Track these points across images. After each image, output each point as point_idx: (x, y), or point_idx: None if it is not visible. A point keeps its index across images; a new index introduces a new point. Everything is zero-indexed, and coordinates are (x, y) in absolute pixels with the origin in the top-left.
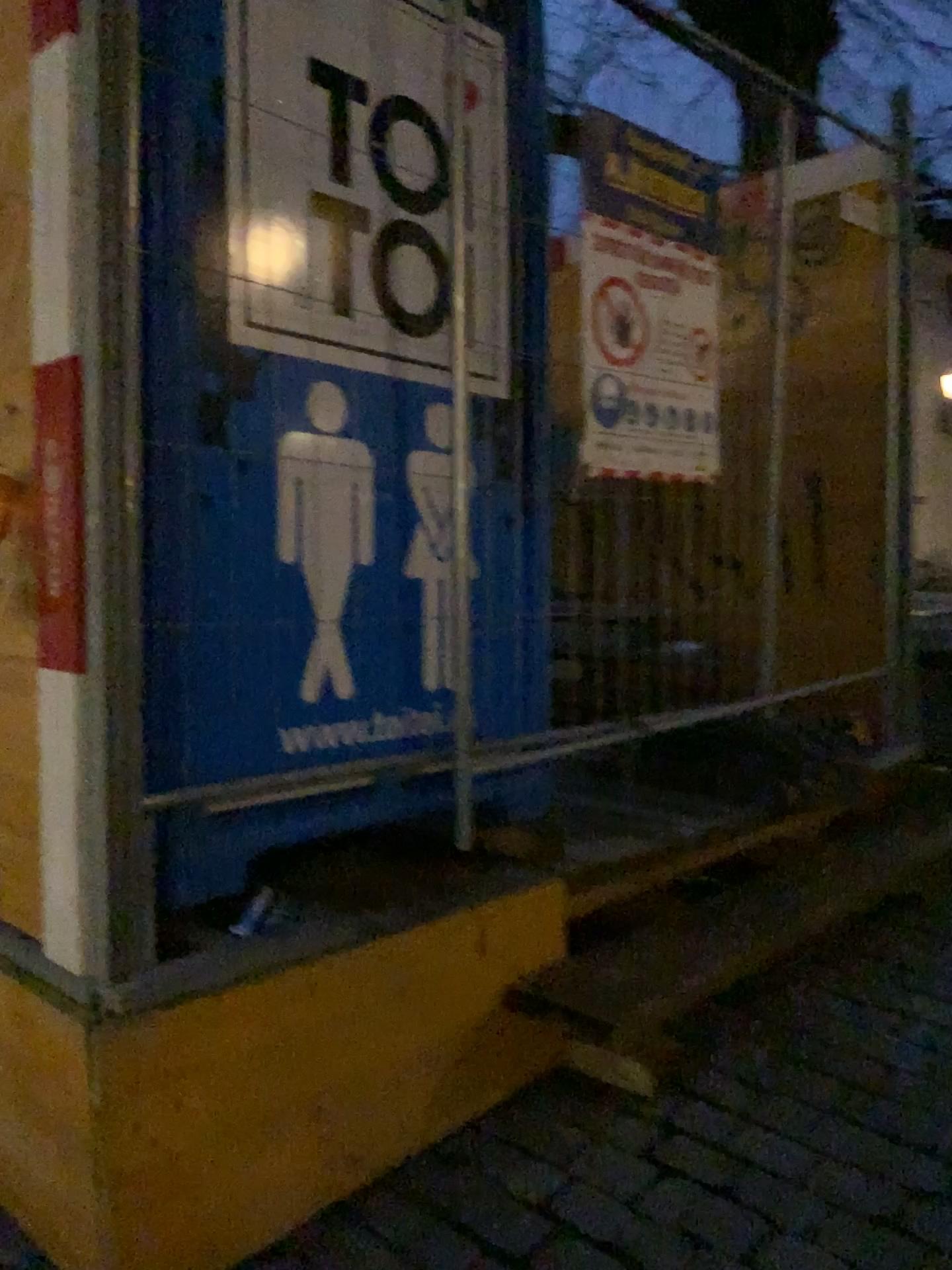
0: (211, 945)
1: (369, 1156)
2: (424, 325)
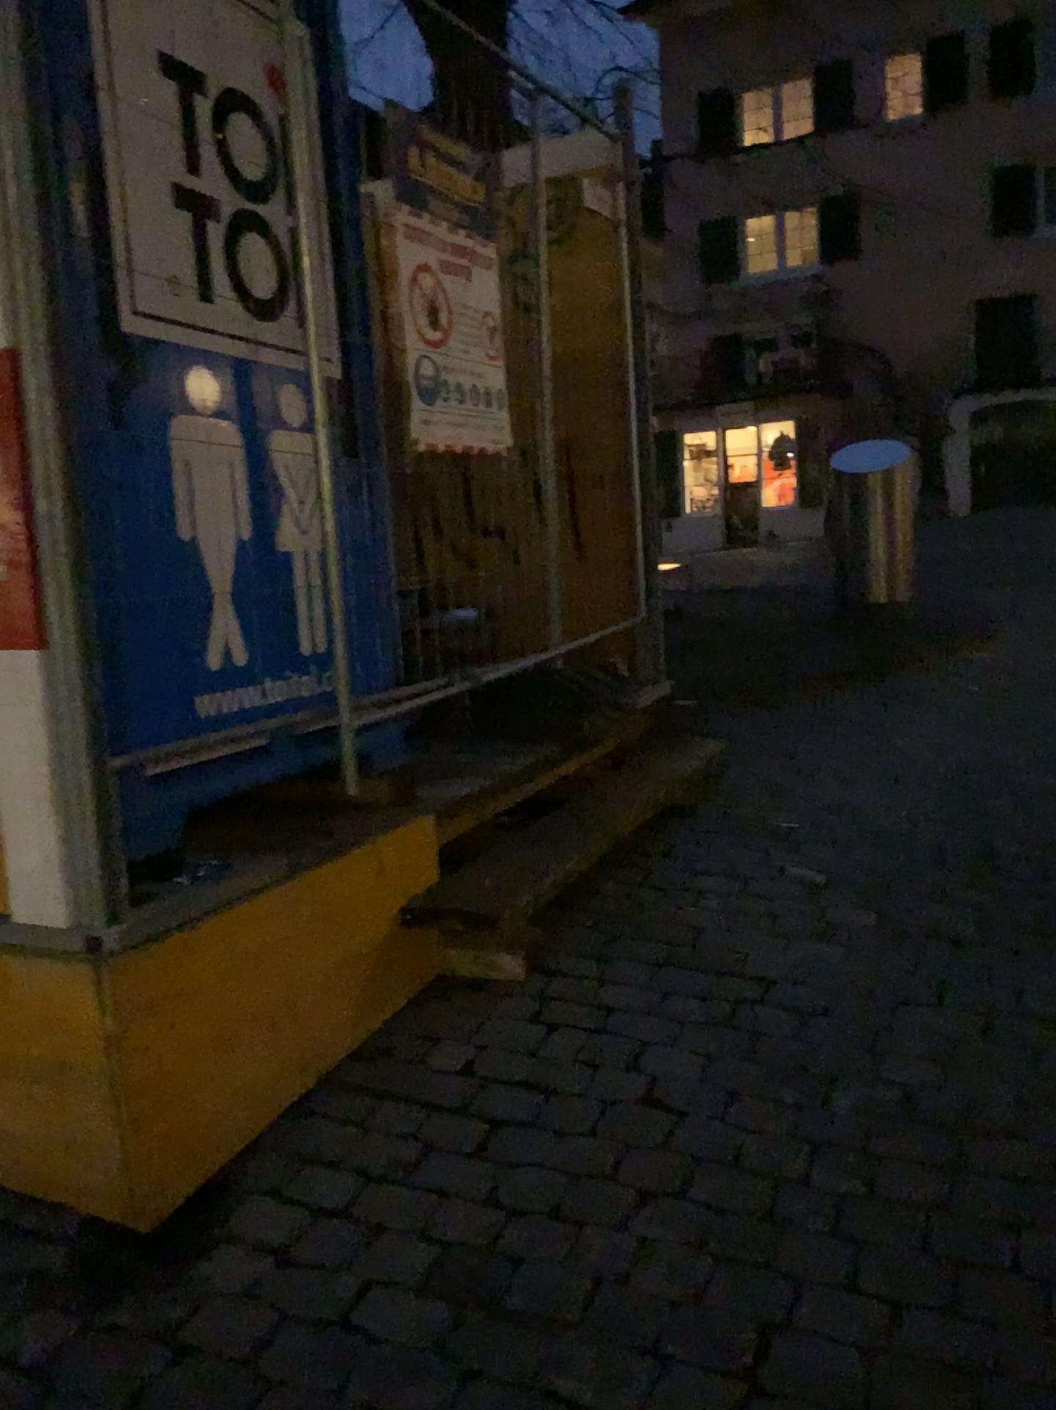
0: (158, 894)
1: (308, 1063)
2: (268, 309)
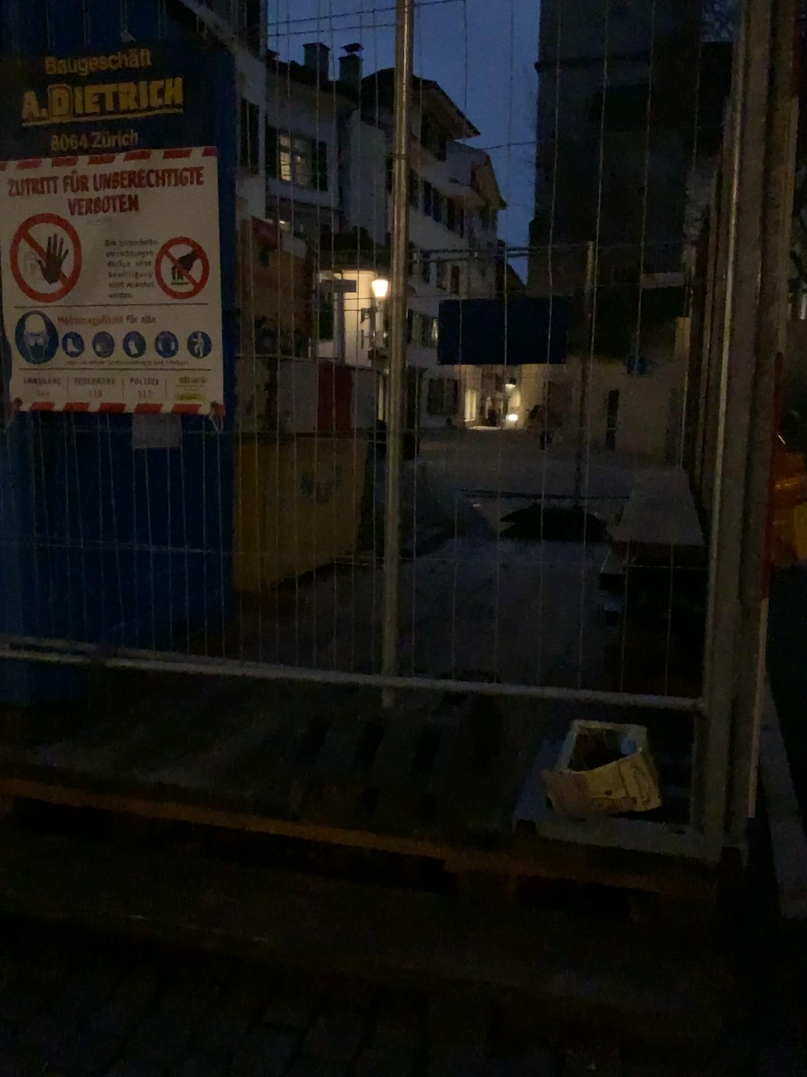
0: None
1: None
2: None
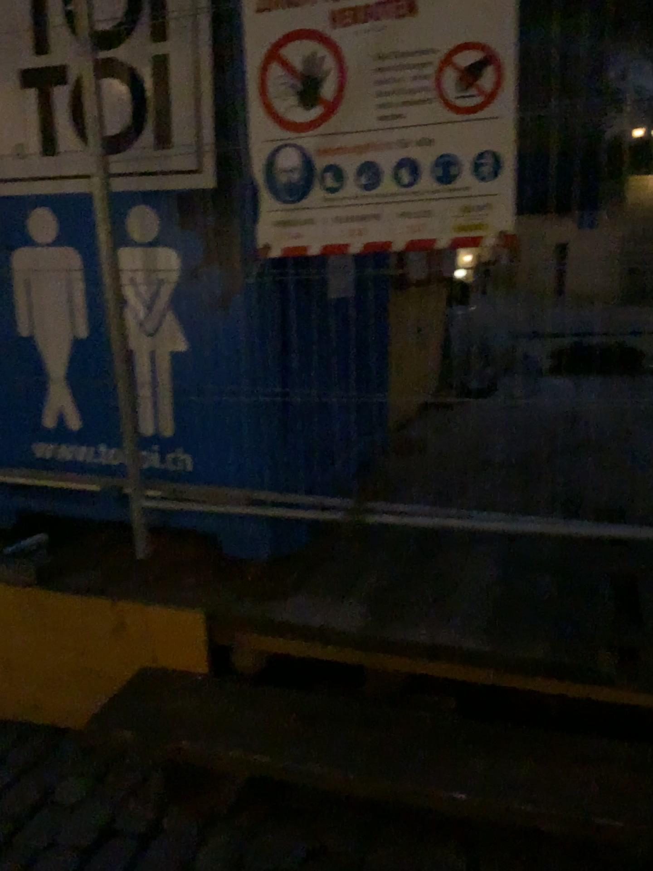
0: None
1: (44, 712)
2: (122, 141)
